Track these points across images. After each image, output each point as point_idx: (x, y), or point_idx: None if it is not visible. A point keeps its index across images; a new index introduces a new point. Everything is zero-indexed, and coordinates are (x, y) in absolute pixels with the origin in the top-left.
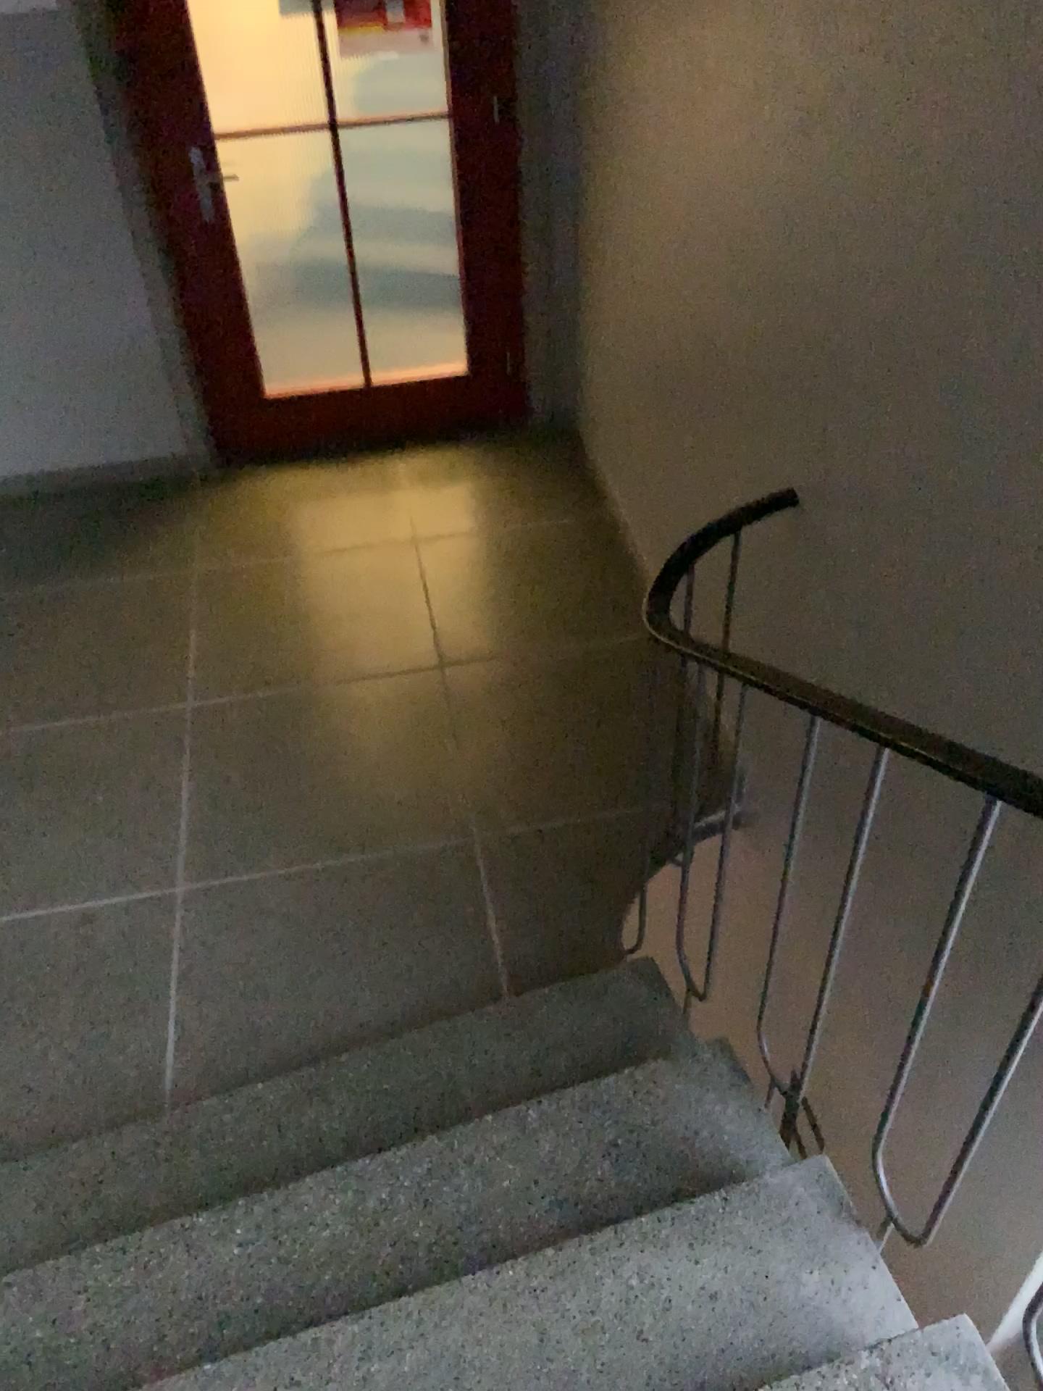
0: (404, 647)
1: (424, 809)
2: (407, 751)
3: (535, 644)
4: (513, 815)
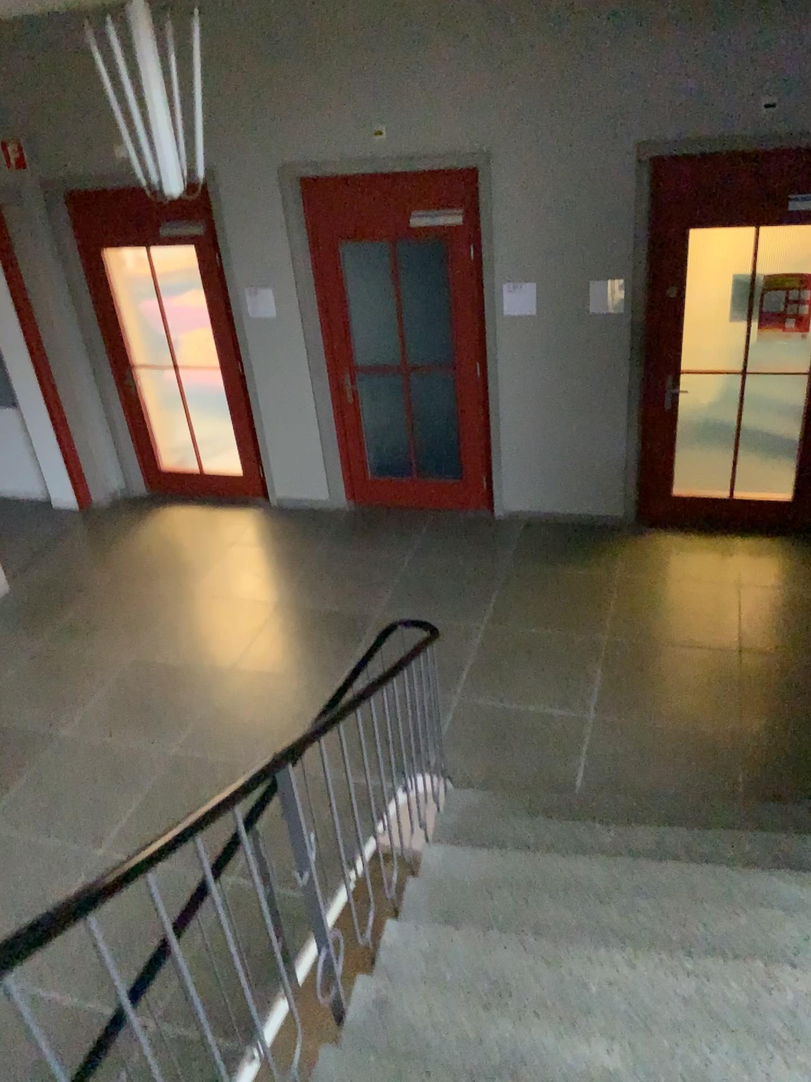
0: (722, 638)
1: (716, 716)
2: (712, 688)
3: (795, 654)
4: (762, 730)
